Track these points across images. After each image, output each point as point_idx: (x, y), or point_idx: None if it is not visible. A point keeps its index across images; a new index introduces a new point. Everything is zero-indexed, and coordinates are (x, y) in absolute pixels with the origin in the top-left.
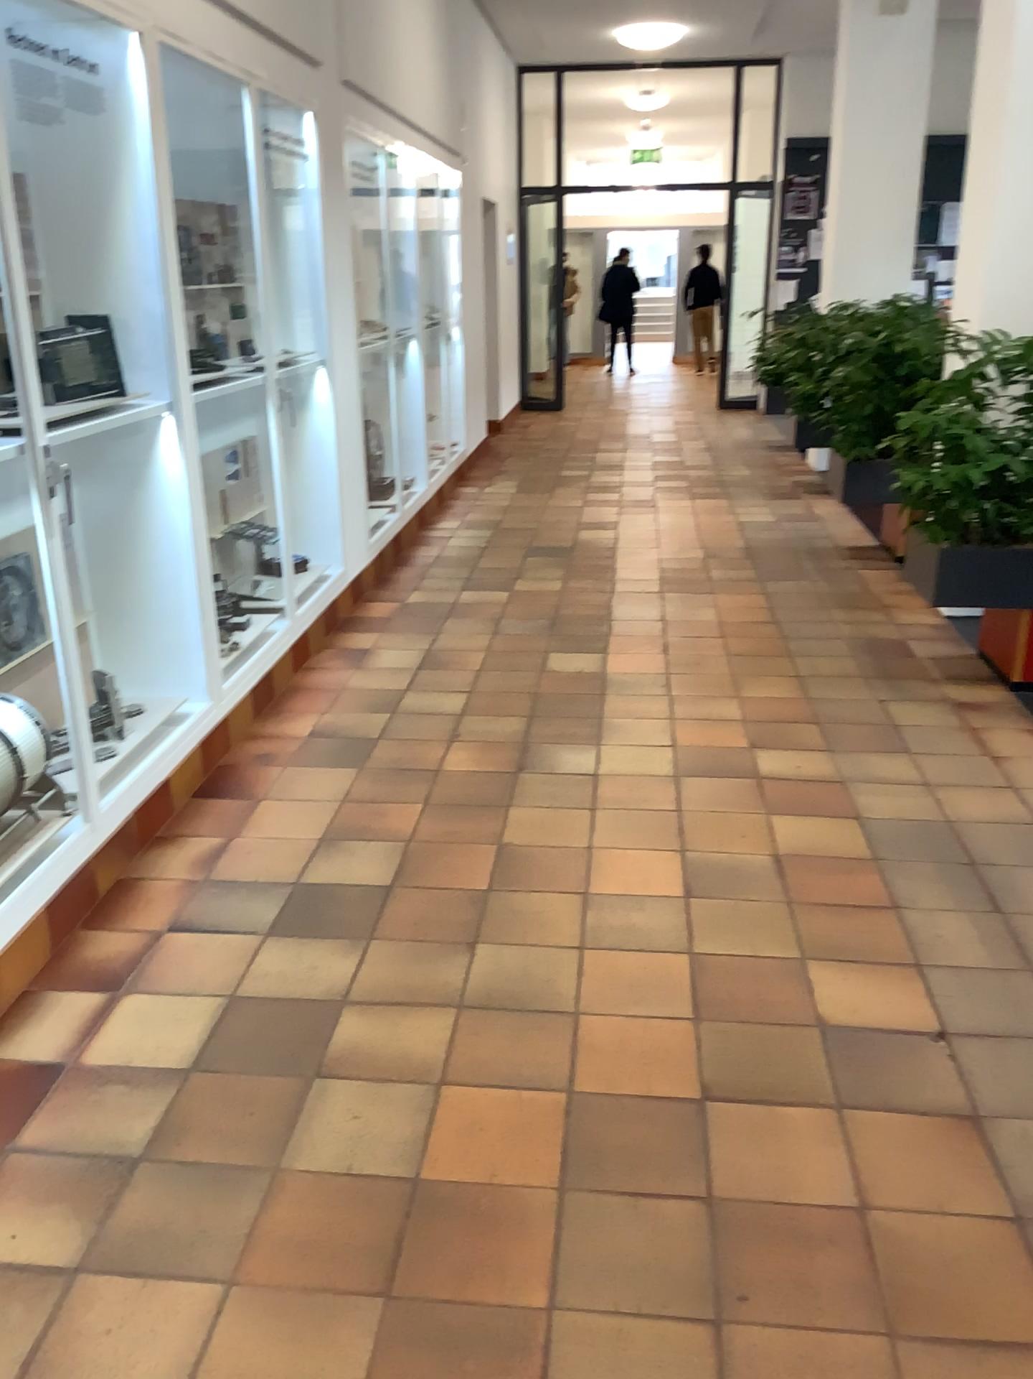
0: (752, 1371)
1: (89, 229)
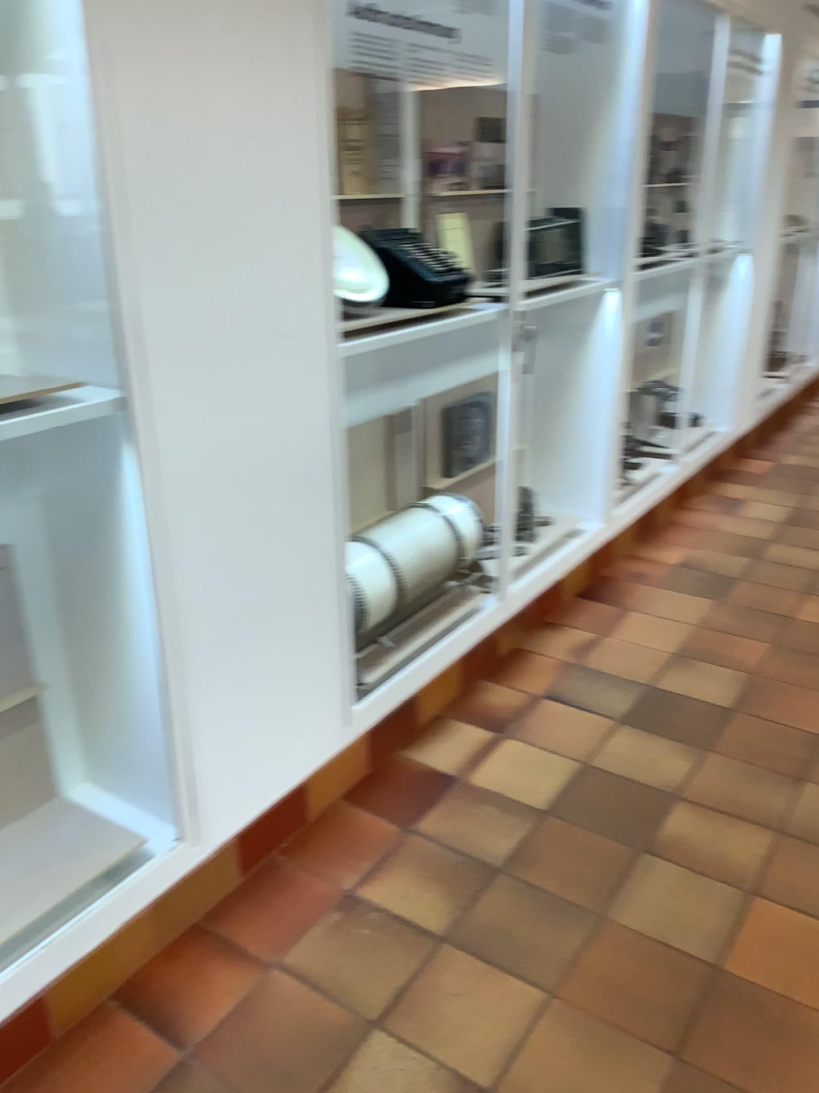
0: None
1: (579, 138)
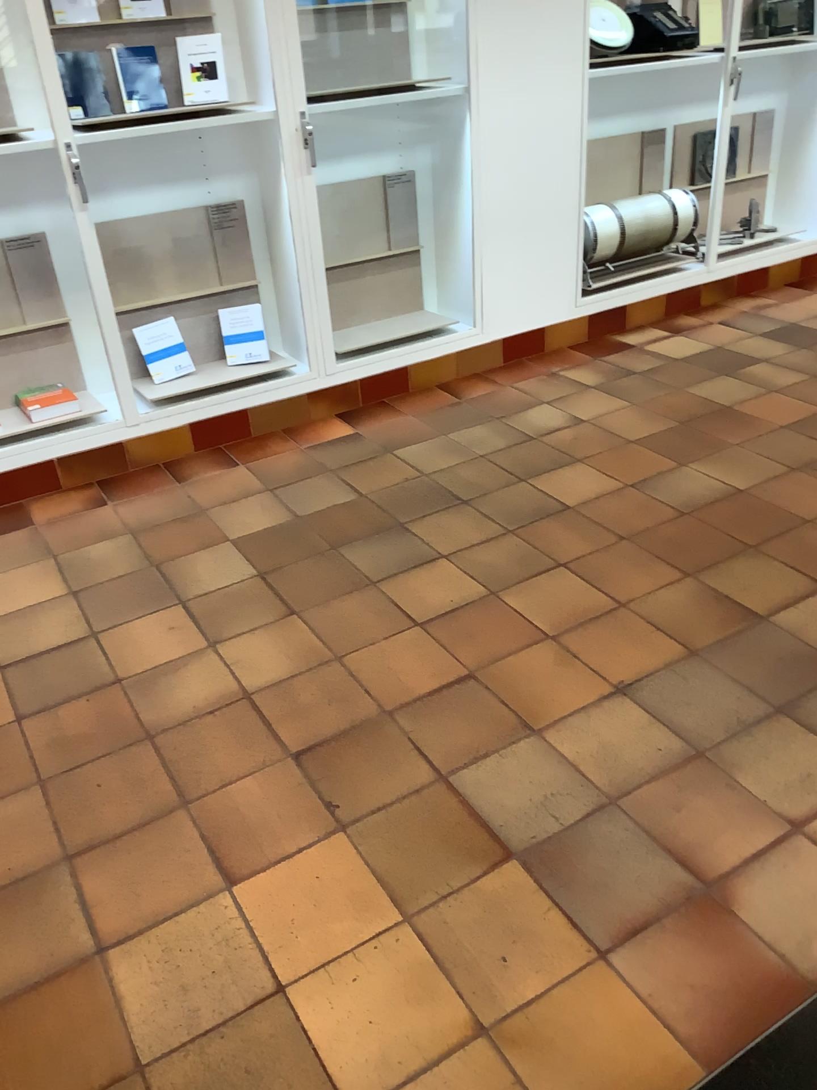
0: (788, 480)
1: None
